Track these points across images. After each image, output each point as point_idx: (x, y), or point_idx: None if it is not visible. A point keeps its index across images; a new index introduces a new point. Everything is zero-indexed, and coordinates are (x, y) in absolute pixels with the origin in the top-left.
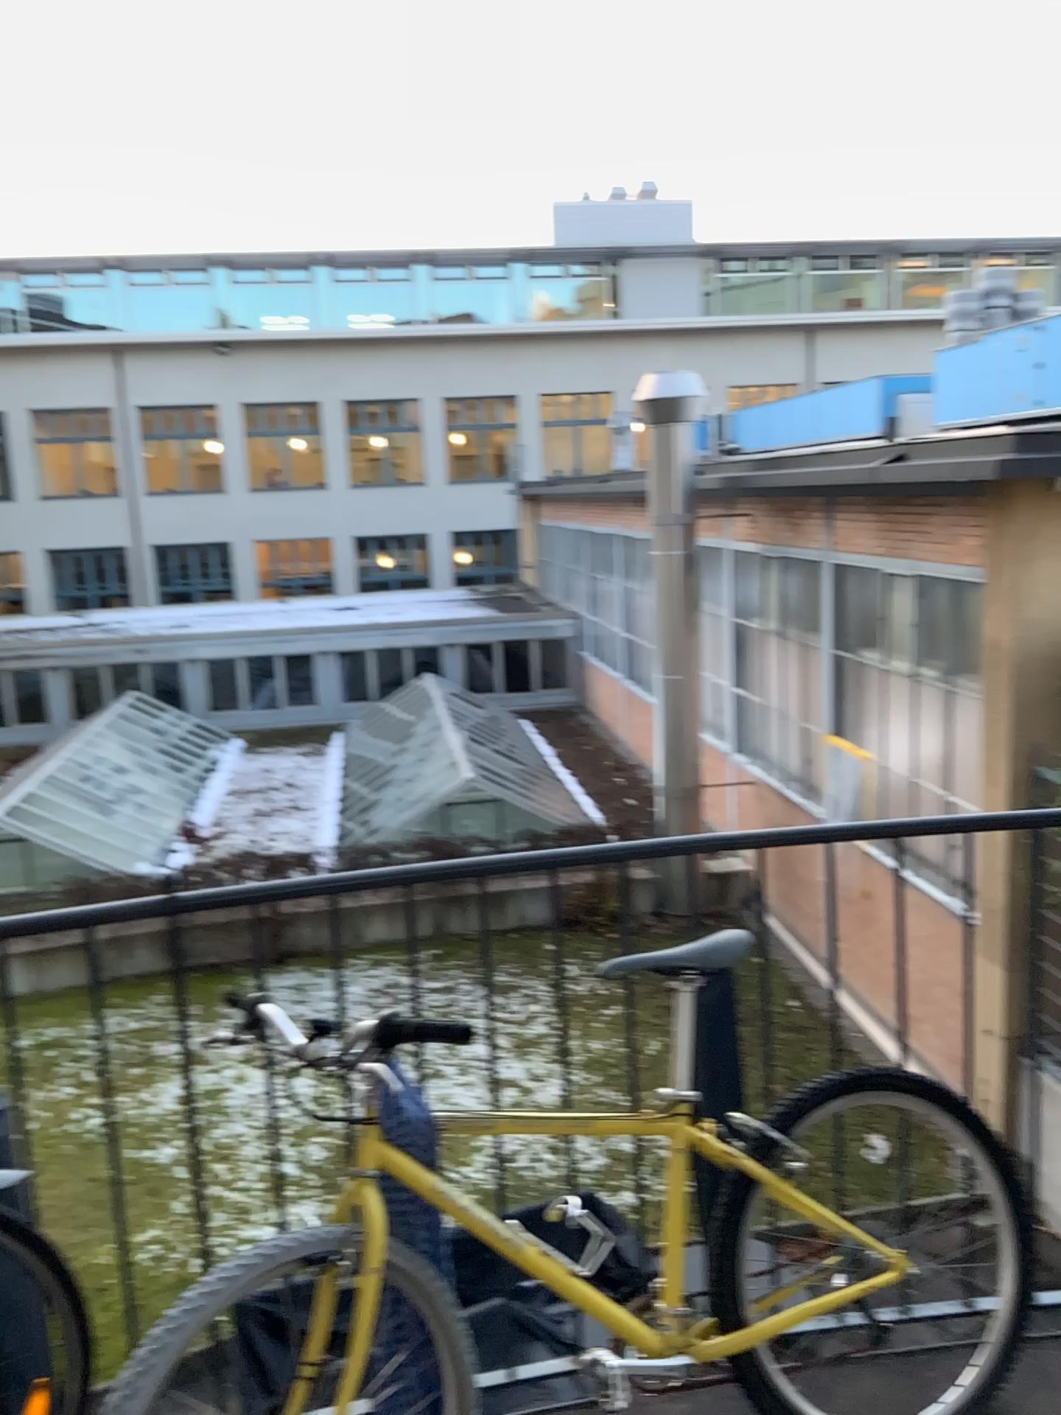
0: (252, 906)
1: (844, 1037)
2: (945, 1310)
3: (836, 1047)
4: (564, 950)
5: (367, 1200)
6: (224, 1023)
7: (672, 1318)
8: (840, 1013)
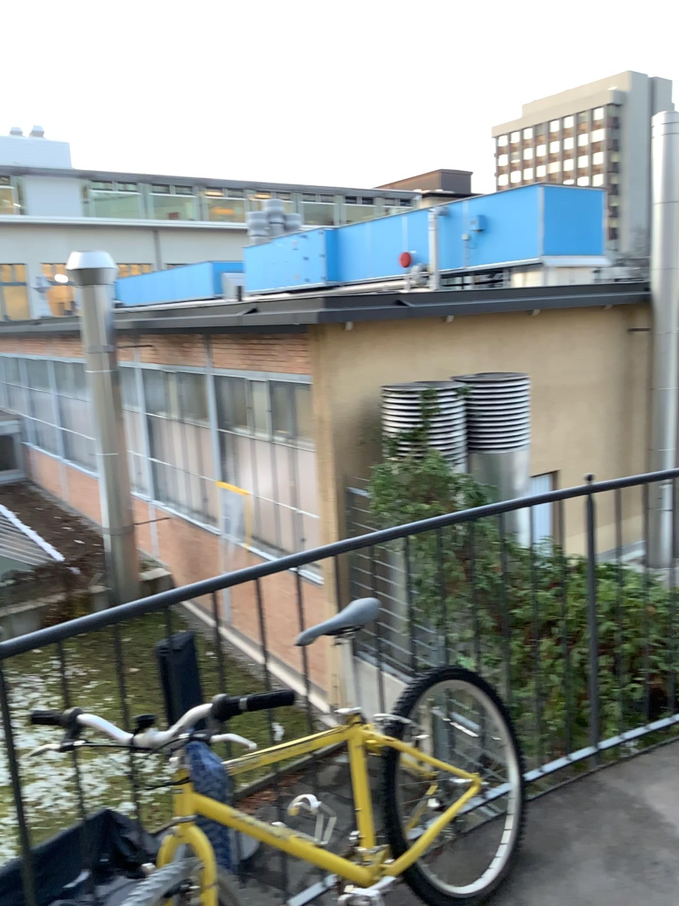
0: (60, 644)
1: (420, 655)
2: (484, 802)
3: (417, 662)
4: (265, 634)
5: (192, 838)
6: (53, 738)
7: (374, 854)
8: (417, 641)
